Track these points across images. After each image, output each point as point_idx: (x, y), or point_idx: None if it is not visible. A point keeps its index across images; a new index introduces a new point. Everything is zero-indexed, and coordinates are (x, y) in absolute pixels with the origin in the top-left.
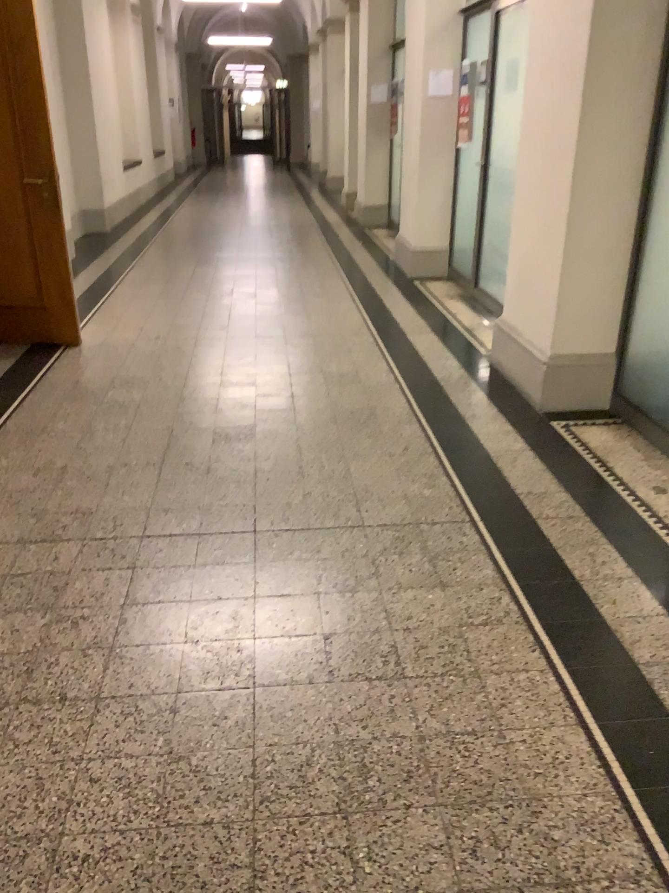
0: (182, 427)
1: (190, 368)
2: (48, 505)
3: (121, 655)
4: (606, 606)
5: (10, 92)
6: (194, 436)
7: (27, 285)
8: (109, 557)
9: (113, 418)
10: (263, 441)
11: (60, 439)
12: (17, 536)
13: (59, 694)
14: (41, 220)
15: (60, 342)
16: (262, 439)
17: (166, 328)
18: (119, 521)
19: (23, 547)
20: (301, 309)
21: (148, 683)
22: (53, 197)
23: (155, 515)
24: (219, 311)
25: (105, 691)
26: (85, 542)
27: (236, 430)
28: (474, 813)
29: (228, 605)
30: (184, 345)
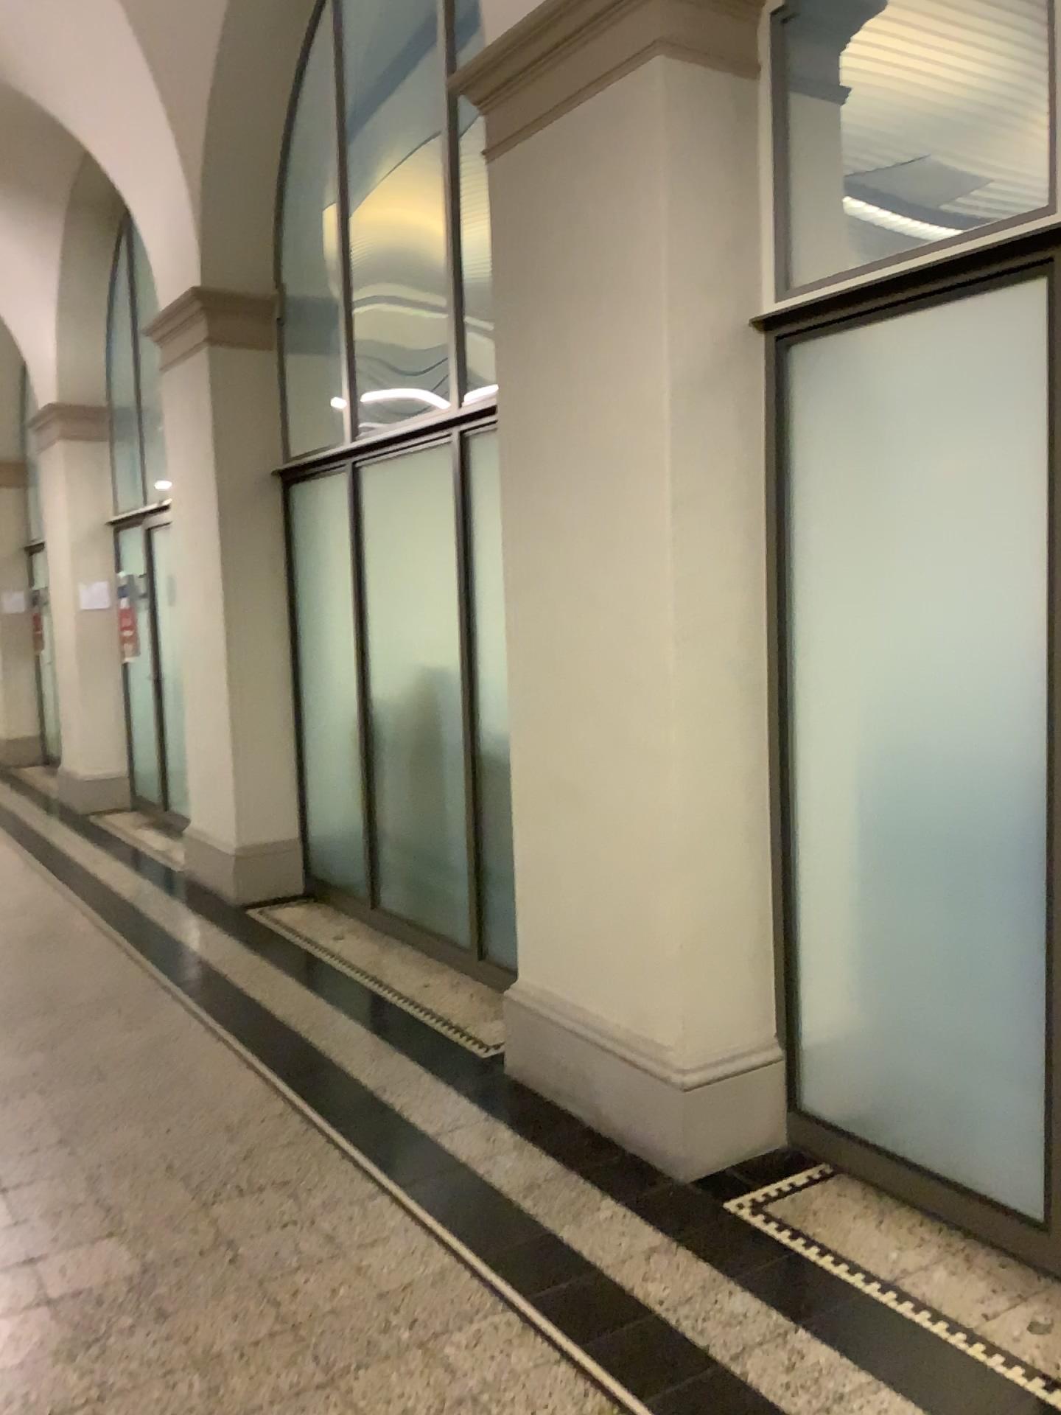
0: None
1: None
2: None
3: None
4: (280, 1009)
5: None
6: None
7: None
8: None
9: None
10: None
11: None
12: None
13: None
14: None
15: None
16: None
17: None
18: None
19: None
20: None
21: None
22: None
23: None
24: None
25: None
26: None
27: None
28: (169, 1115)
29: None
30: None
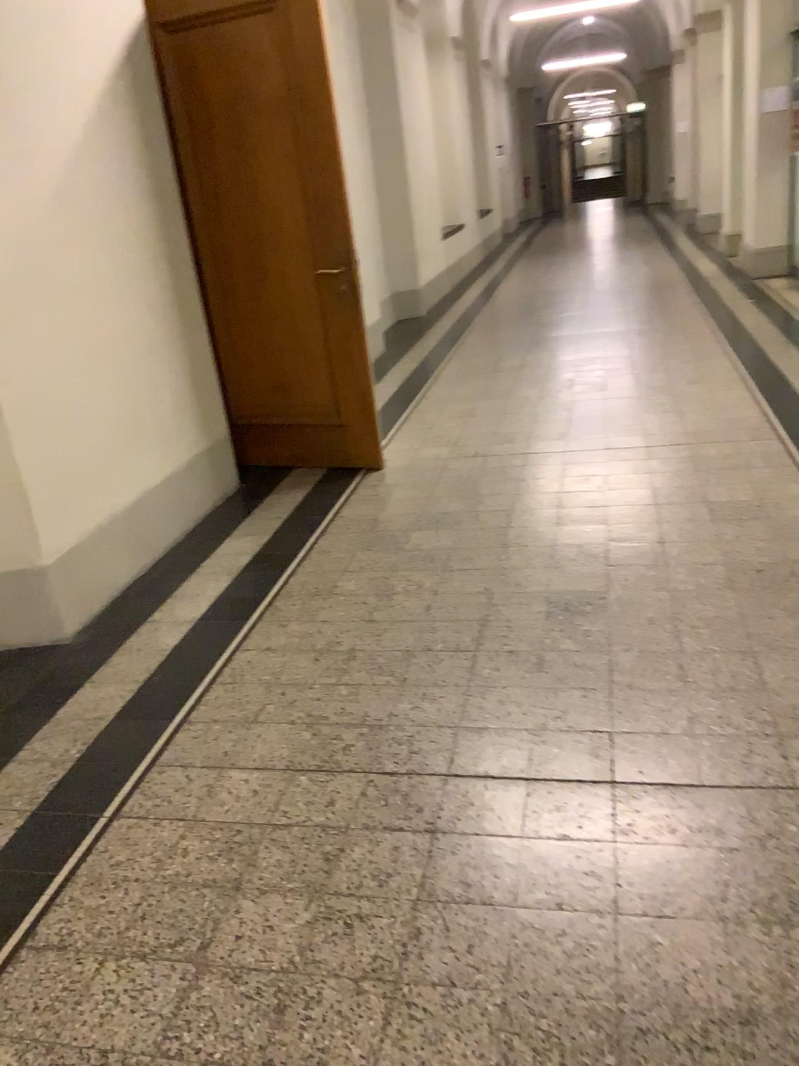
0: (505, 592)
1: (517, 500)
2: (326, 710)
3: (406, 994)
4: None
5: (301, 166)
6: (521, 606)
7: (321, 398)
8: (398, 805)
9: (416, 574)
10: (620, 617)
11: (349, 605)
12: (285, 756)
13: (315, 1056)
14: (336, 318)
15: (358, 467)
16: (618, 615)
17: (487, 443)
18: (415, 743)
19: (291, 775)
20: (668, 408)
21: (444, 1060)
22: (349, 288)
23: (465, 736)
24: (556, 415)
25: (380, 1065)
26: (369, 775)
27: (580, 598)
28: None
29: (570, 918)
30: (510, 466)
